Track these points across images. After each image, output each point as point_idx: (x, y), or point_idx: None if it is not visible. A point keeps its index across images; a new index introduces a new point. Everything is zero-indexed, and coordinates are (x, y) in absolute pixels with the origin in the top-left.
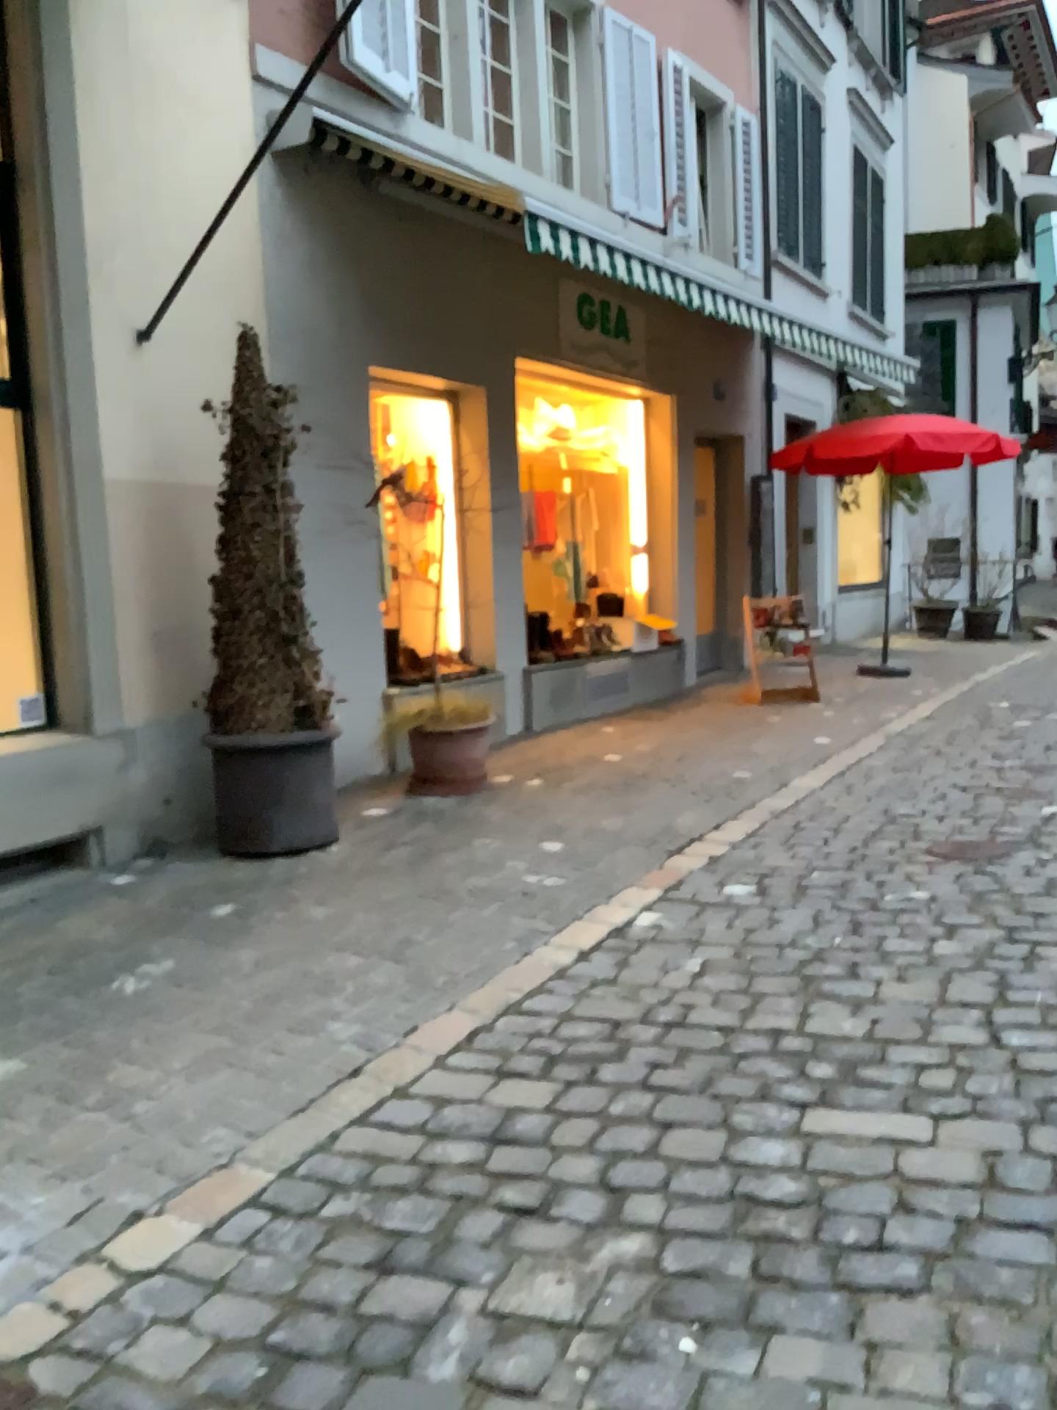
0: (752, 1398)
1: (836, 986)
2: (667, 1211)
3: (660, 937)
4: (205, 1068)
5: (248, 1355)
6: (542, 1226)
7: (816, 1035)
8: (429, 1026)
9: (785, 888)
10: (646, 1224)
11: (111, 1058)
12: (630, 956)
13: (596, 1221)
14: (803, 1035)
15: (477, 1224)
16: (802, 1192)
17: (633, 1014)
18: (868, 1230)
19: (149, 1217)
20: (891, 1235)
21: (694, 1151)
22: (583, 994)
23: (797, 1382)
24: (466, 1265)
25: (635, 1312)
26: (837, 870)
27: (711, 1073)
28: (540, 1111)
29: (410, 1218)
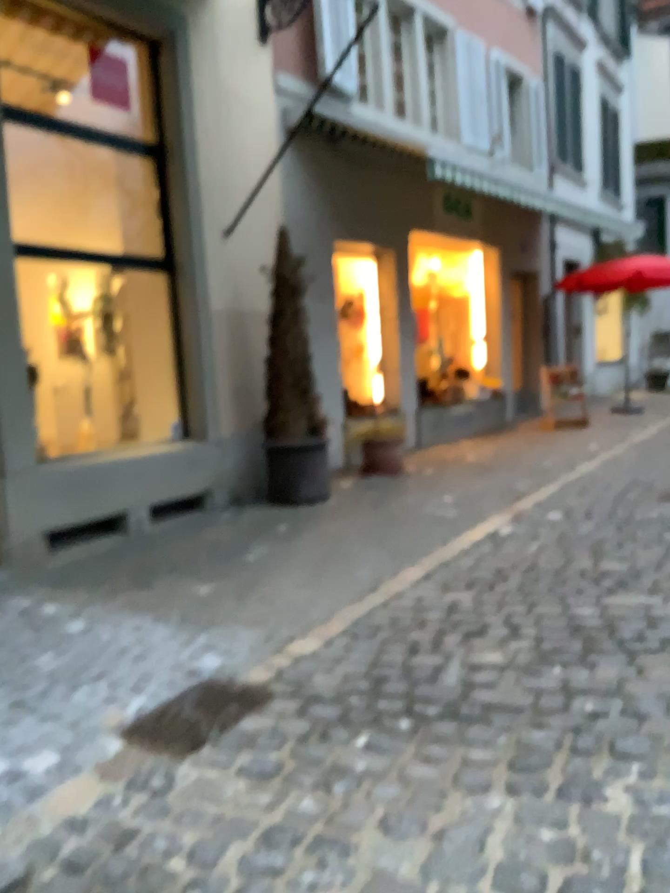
0: (587, 682)
1: (609, 550)
2: (539, 630)
3: (514, 534)
4: (303, 586)
5: (364, 676)
6: (482, 636)
7: (601, 569)
8: (406, 570)
9: (577, 512)
10: (530, 634)
11: (257, 583)
12: (500, 542)
13: (506, 635)
14: (594, 569)
15: (452, 636)
16: (601, 622)
17: (507, 564)
18: (633, 632)
19: (300, 637)
20: (644, 633)
21: (548, 610)
22: (480, 557)
23: (606, 677)
24: (451, 649)
25: (531, 660)
26: (605, 504)
27: (550, 584)
28: (469, 600)
29: (420, 635)
